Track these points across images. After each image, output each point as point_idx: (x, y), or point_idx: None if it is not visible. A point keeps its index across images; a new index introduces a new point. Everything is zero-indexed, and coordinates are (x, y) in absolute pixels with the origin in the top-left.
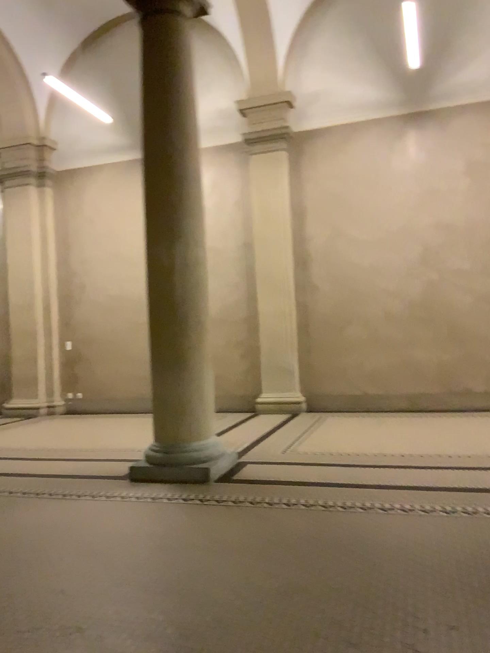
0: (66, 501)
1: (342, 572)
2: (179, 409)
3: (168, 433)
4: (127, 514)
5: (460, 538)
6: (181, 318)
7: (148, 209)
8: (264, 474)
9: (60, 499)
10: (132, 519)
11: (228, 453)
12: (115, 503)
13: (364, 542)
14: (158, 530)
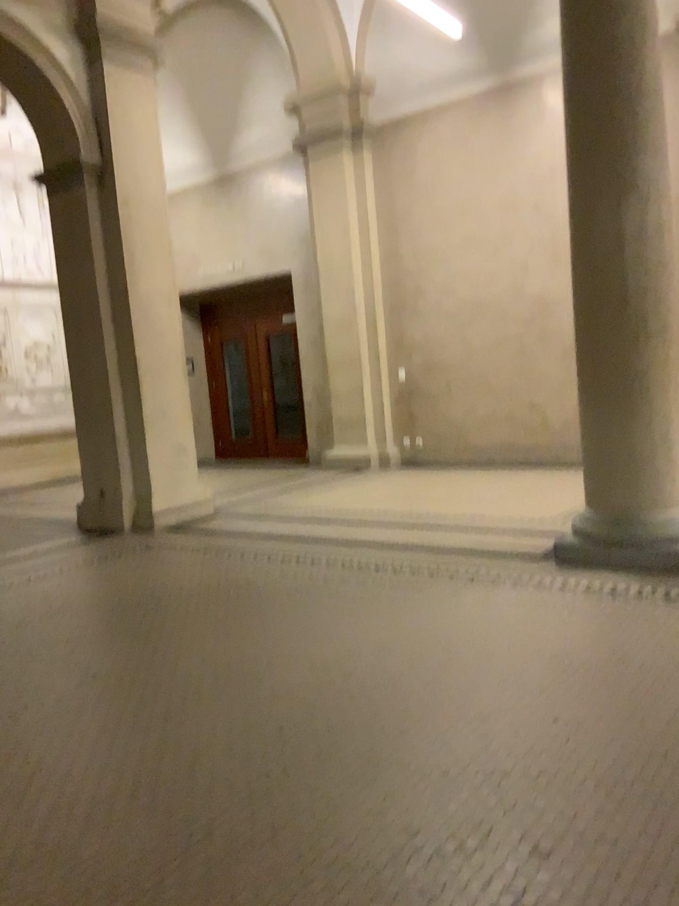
0: (478, 584)
1: None
2: (631, 458)
3: (610, 493)
4: (582, 609)
5: None
6: (635, 318)
7: (576, 149)
8: None
9: (468, 580)
10: (594, 617)
11: None
12: (552, 591)
13: None
14: (649, 638)
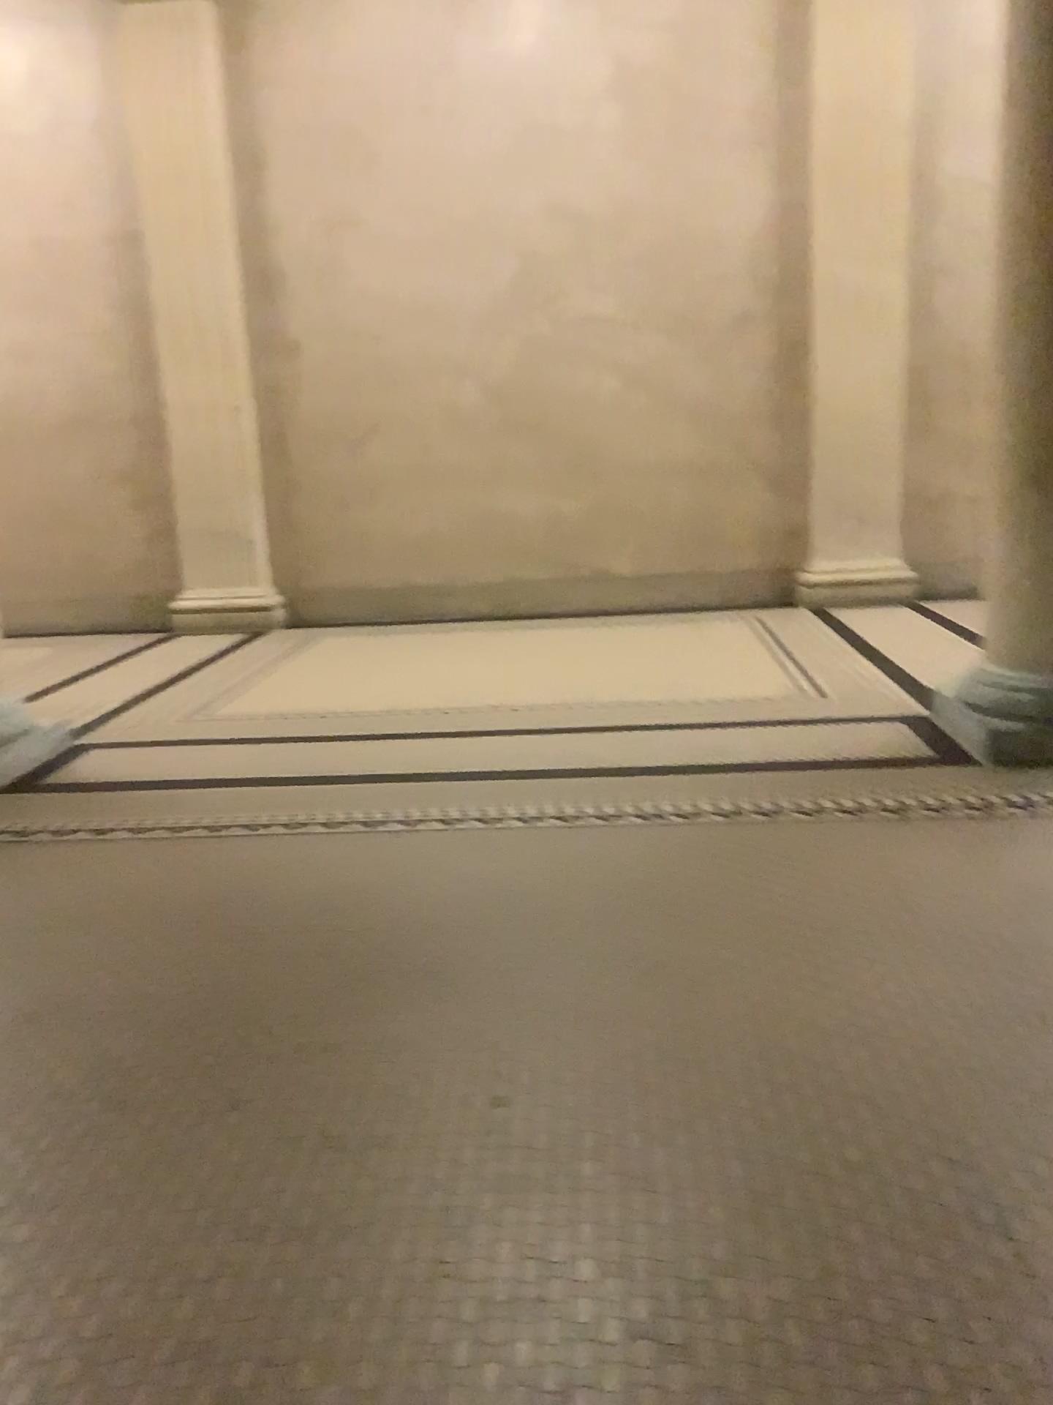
0: None
1: (168, 964)
2: None
3: None
4: None
5: (443, 876)
6: None
7: None
8: (112, 771)
9: None
10: None
11: (38, 730)
12: None
13: (250, 899)
14: None
